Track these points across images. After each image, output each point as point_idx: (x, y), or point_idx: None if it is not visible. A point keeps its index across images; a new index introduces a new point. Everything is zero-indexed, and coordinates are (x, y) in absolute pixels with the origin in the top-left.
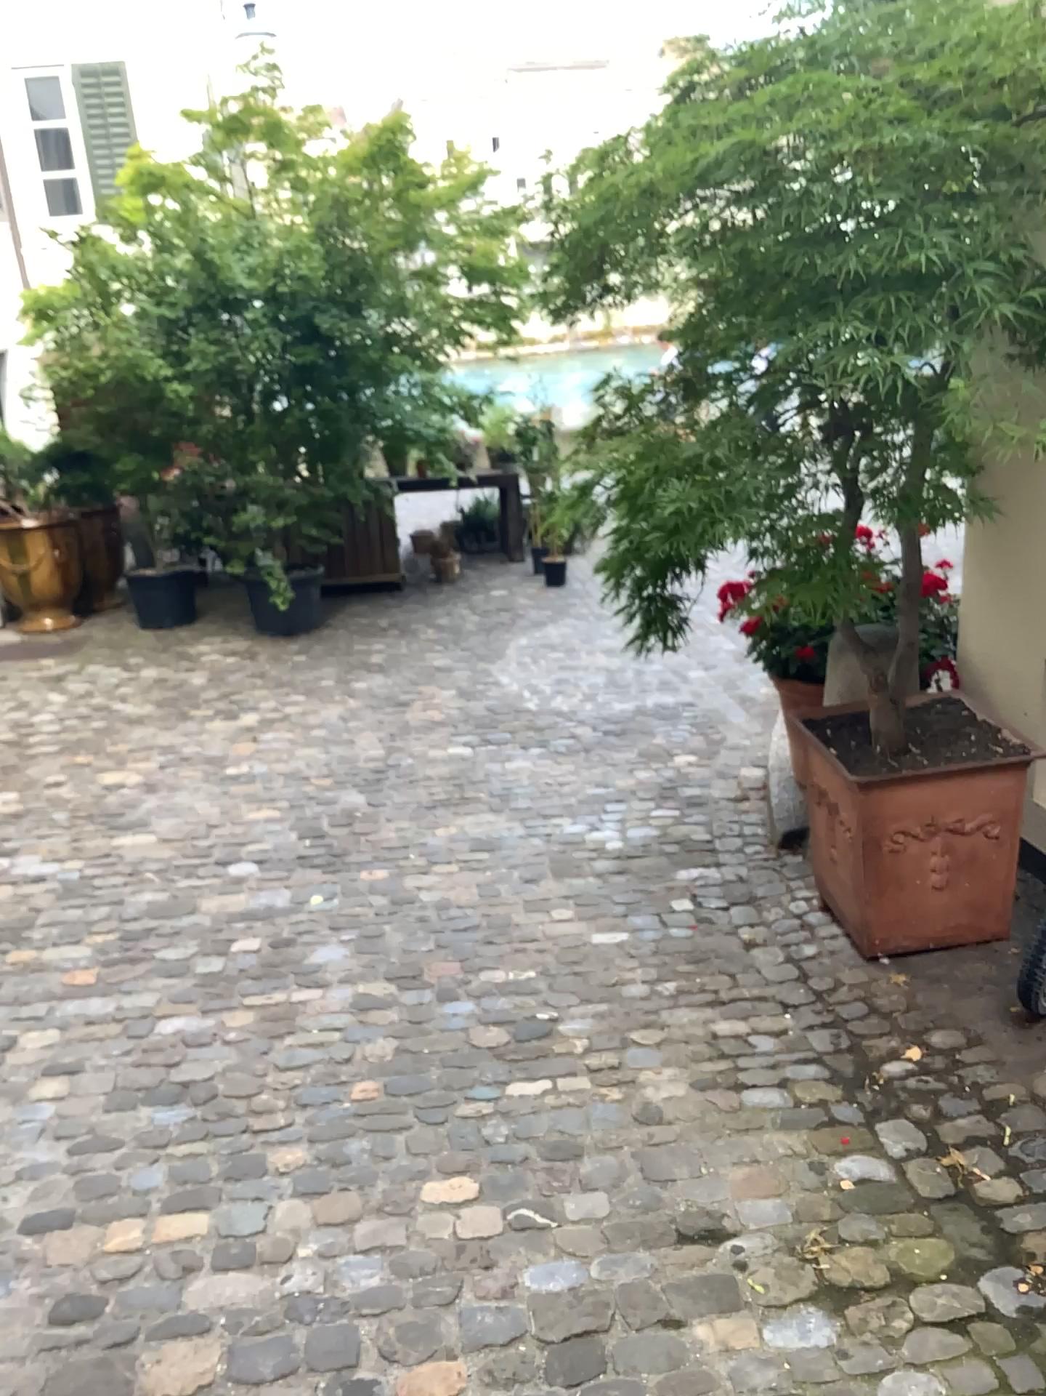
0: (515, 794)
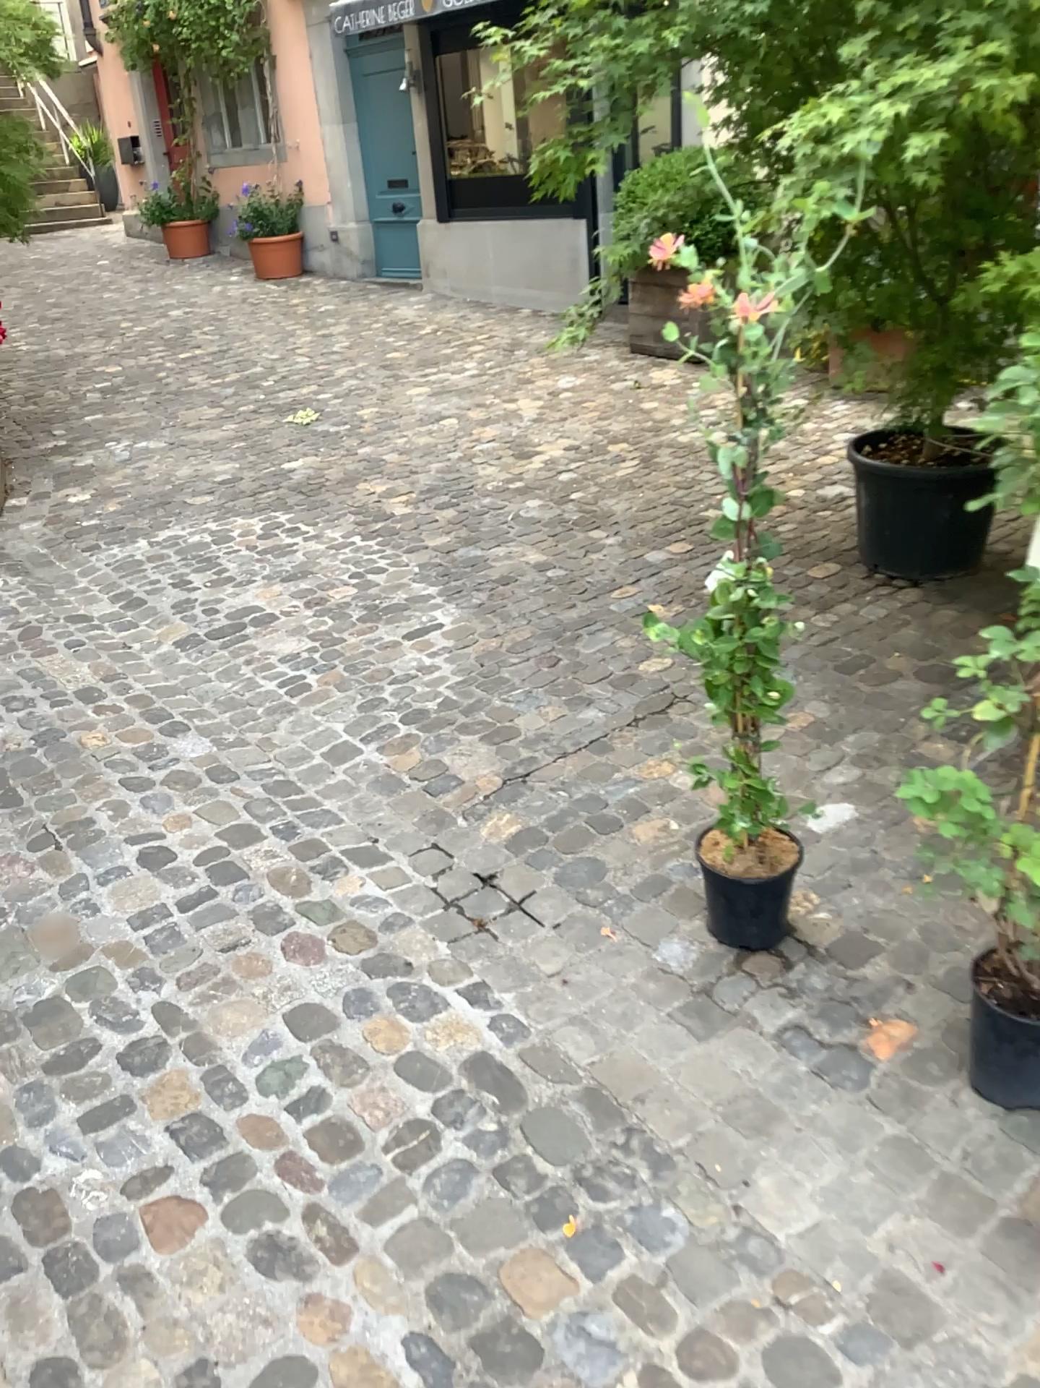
0: (203, 444)
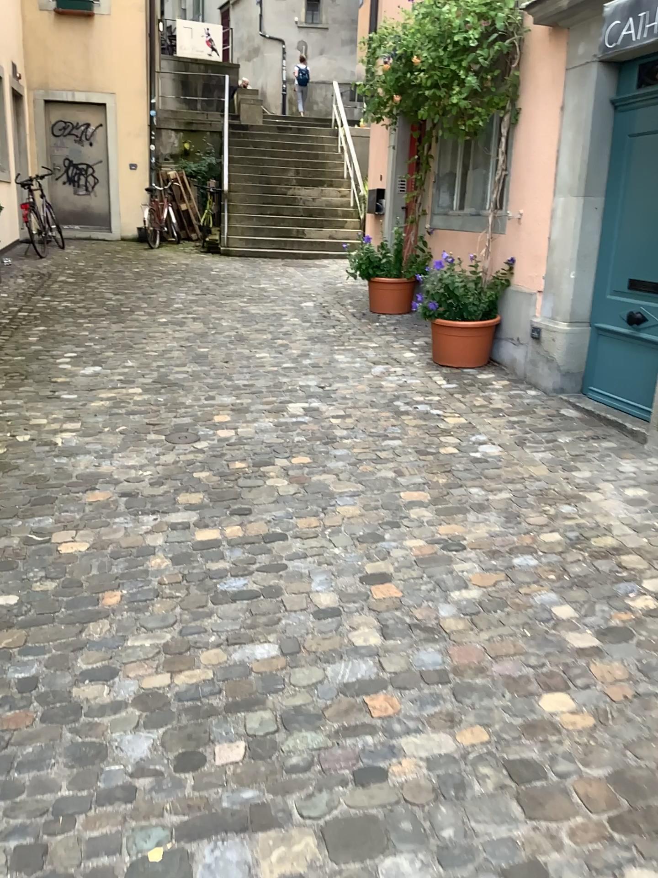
0: None
